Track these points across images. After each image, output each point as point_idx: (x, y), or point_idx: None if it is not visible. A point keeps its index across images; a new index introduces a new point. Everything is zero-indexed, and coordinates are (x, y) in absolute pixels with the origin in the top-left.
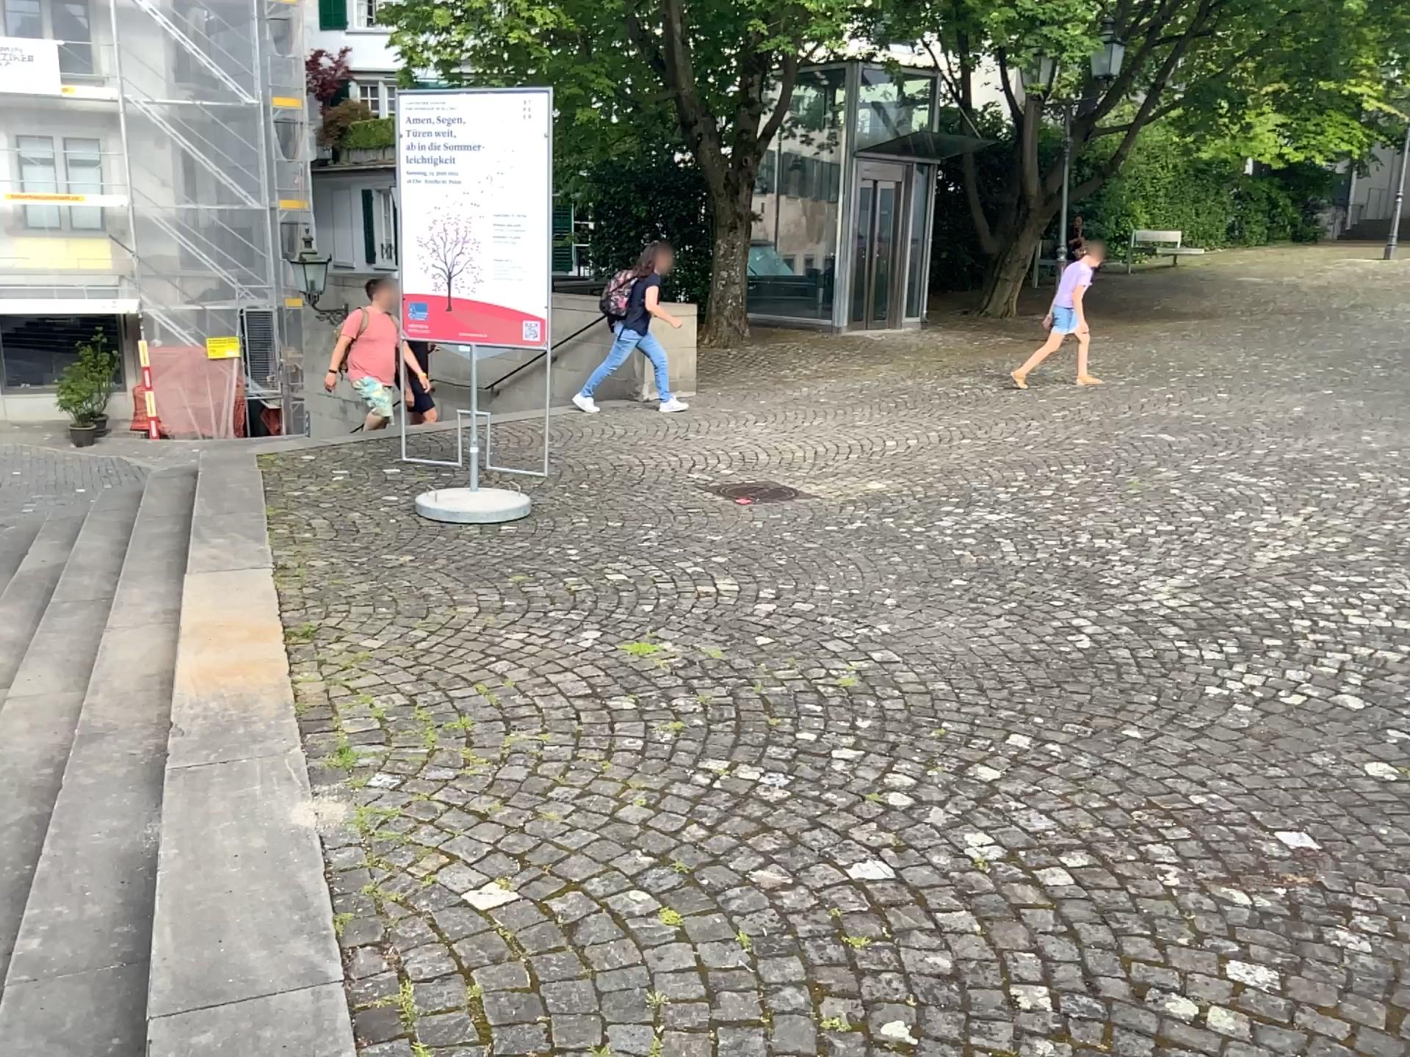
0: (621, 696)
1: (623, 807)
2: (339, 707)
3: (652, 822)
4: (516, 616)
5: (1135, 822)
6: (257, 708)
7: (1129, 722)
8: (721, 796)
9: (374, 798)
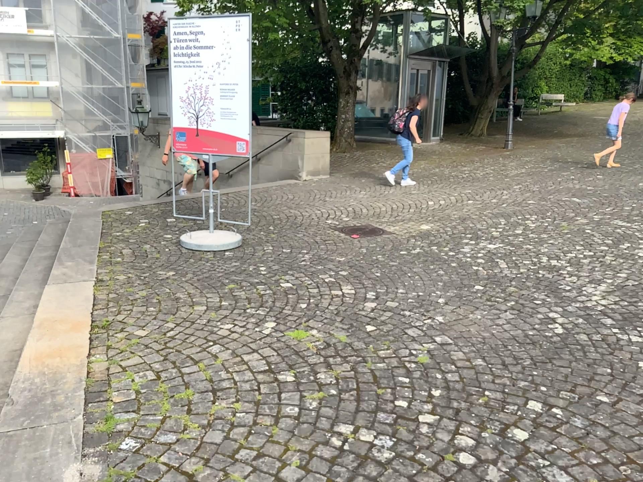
0: (286, 370)
1: (284, 465)
2: (113, 381)
3: (303, 479)
4: (228, 312)
5: (626, 477)
6: (62, 383)
7: (600, 390)
8: (349, 455)
9: (120, 460)
